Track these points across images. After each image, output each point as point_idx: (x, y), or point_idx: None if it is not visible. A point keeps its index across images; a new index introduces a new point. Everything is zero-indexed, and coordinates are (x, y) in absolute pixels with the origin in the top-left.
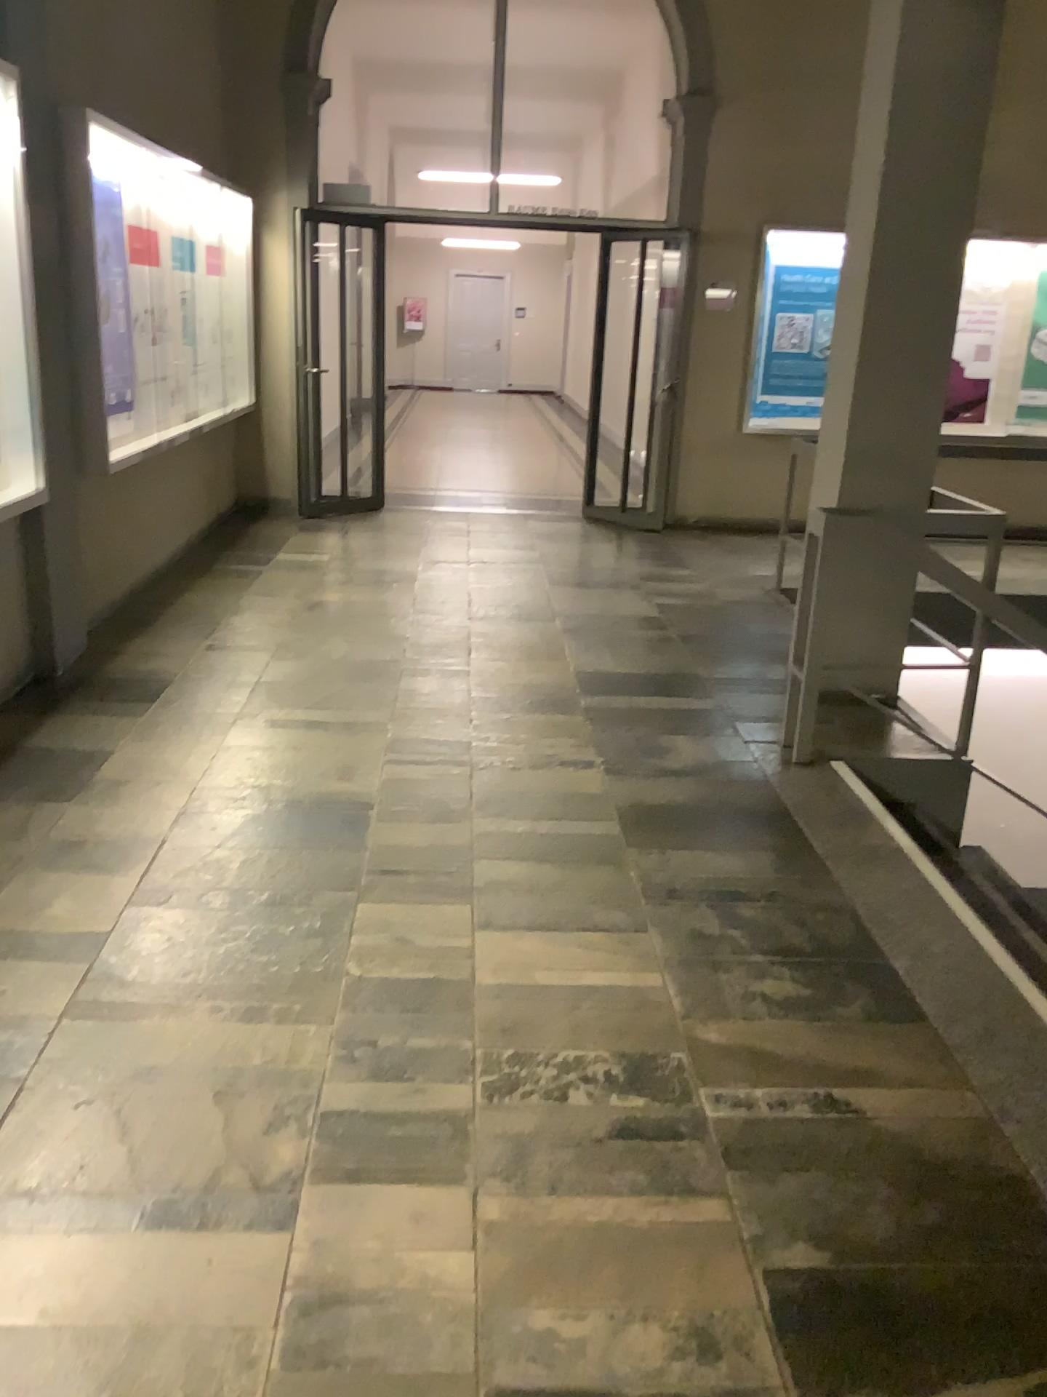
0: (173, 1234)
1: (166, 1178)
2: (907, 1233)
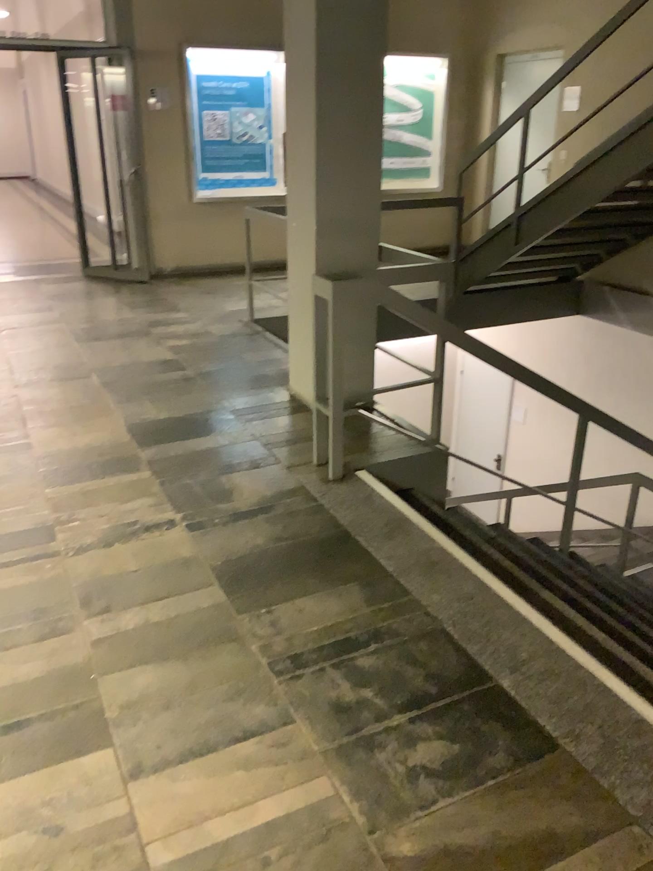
0: None
1: None
2: None
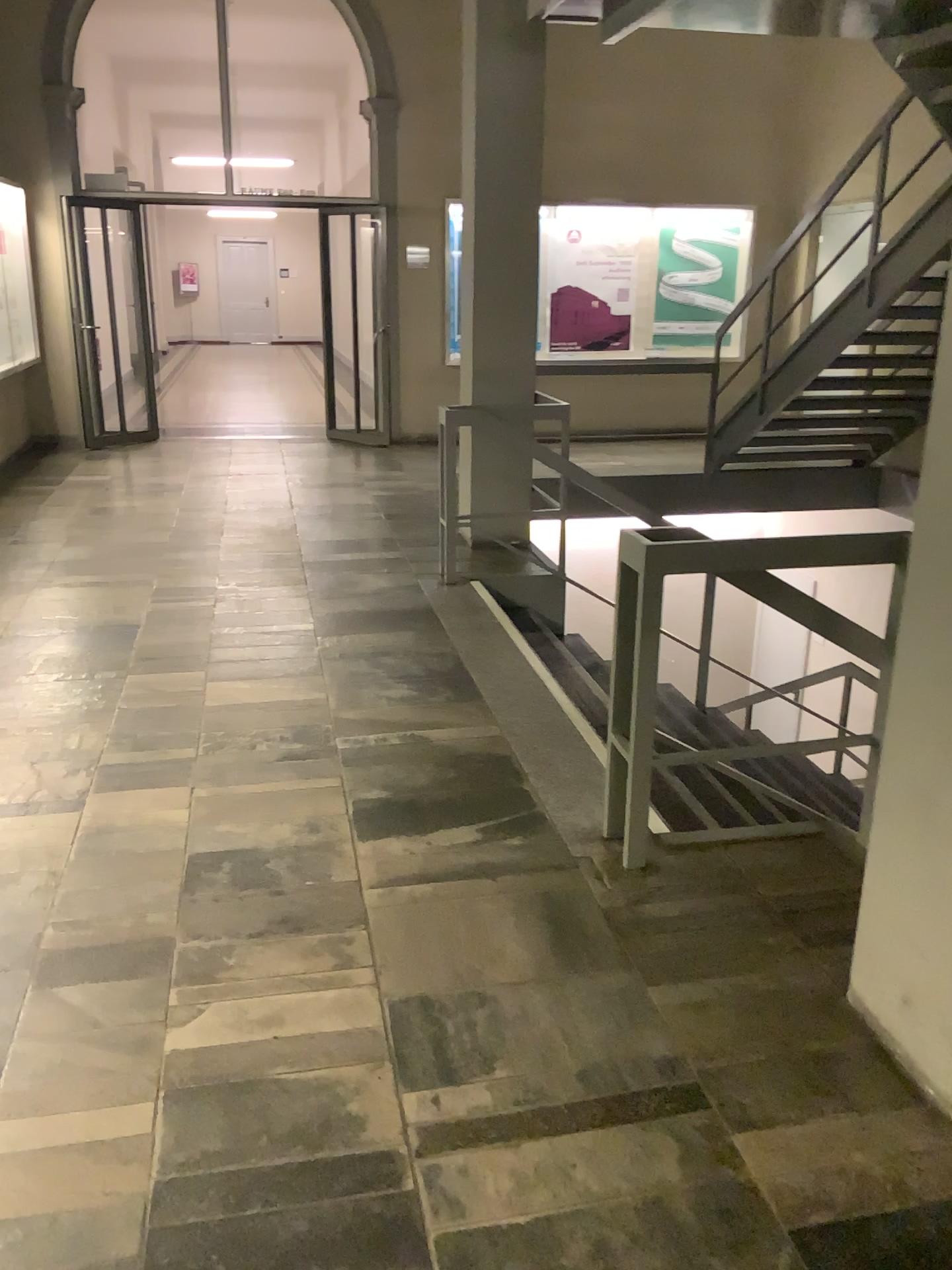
0: (10, 816)
1: (5, 797)
2: (437, 782)
